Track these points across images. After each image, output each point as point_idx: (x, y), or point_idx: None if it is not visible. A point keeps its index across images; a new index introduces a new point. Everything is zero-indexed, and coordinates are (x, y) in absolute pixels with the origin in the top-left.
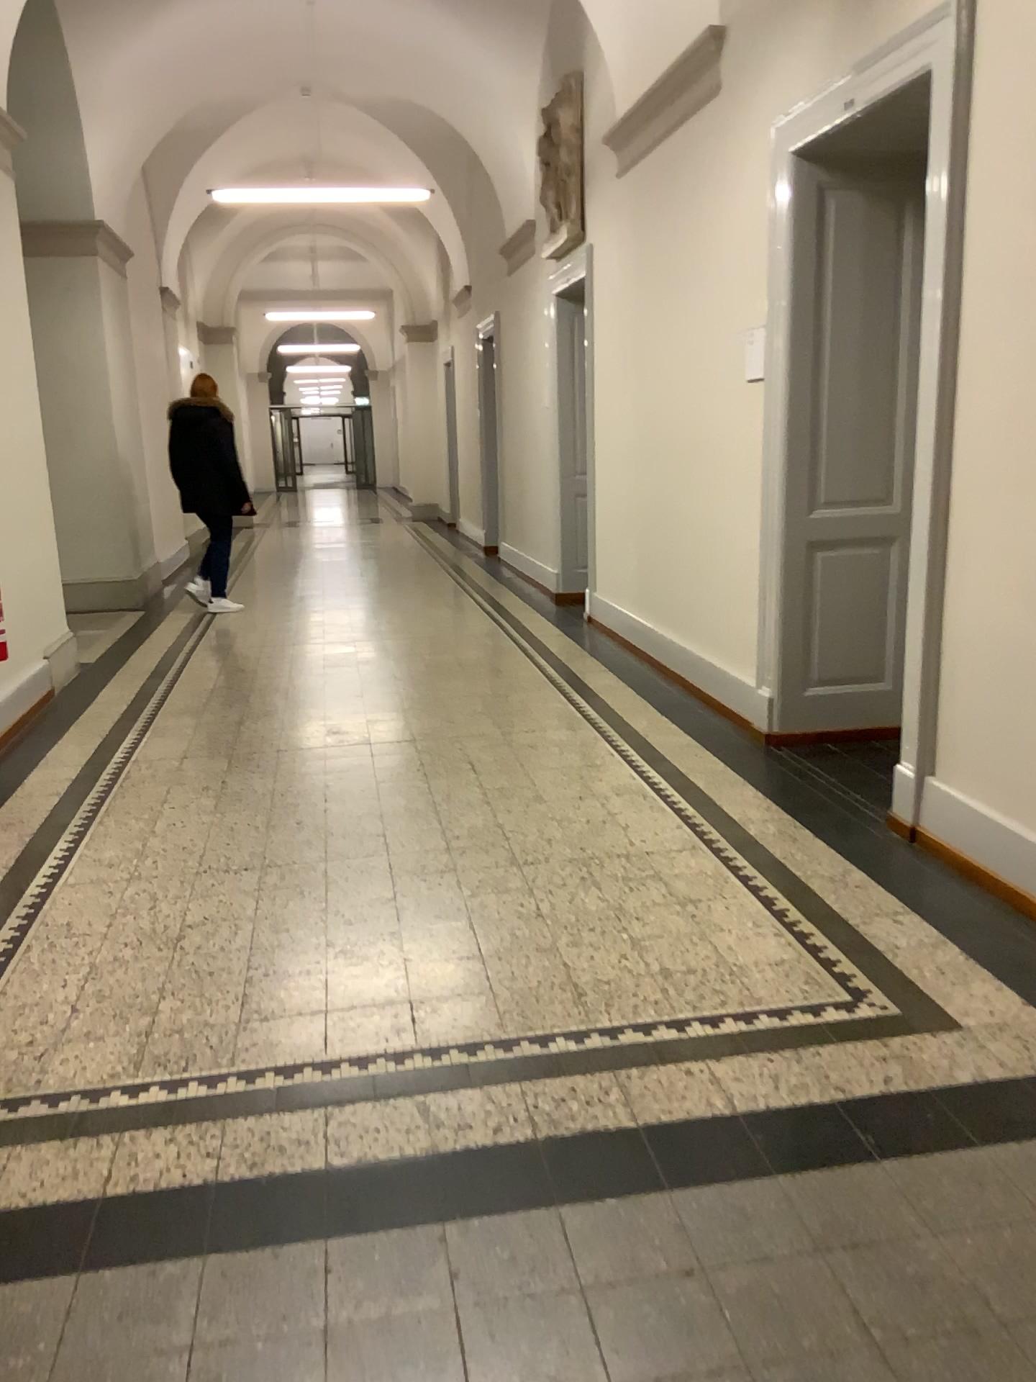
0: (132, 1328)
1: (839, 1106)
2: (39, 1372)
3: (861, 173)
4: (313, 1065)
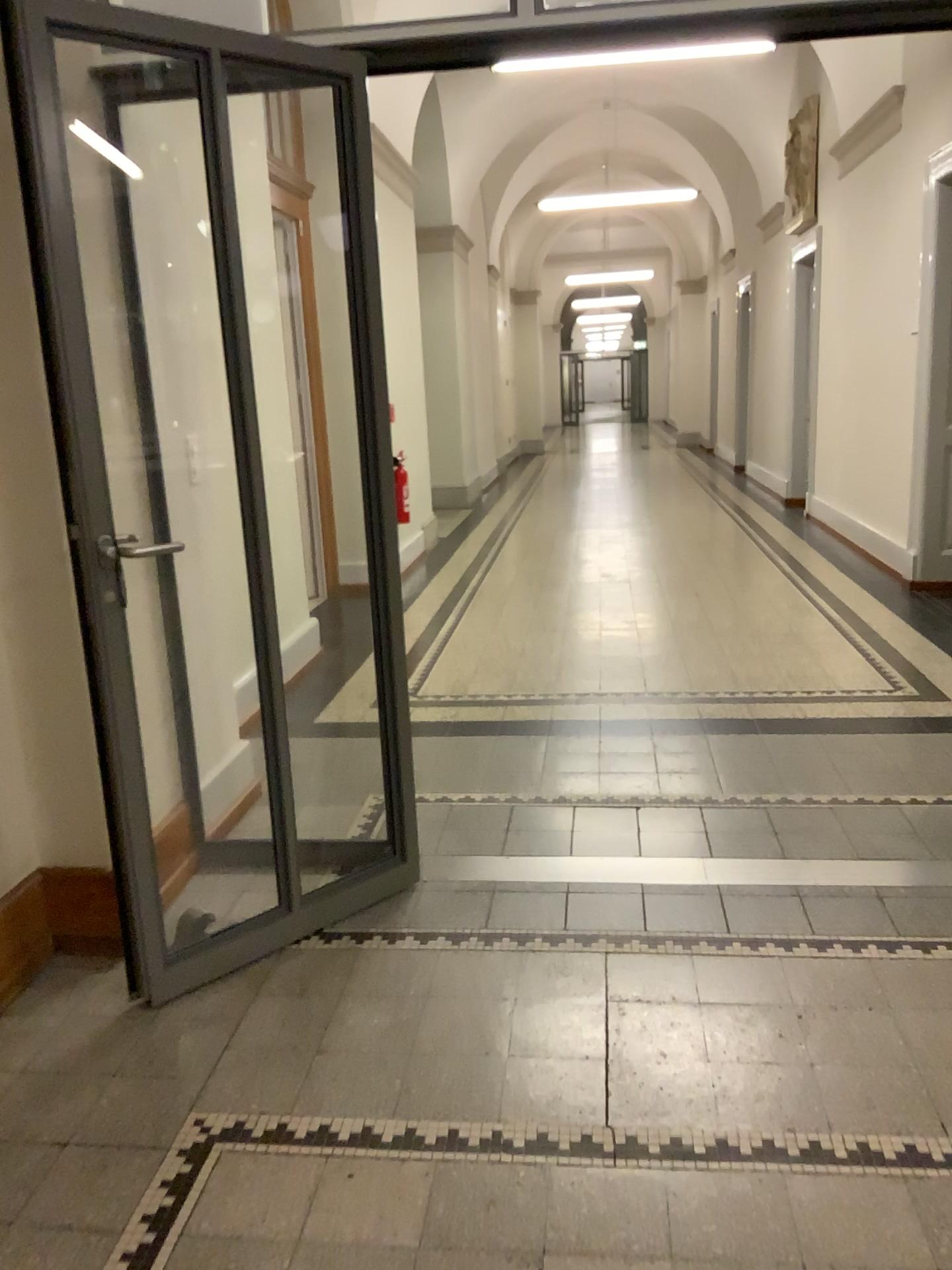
0: (523, 745)
1: (861, 717)
2: (489, 751)
3: None
4: (596, 692)
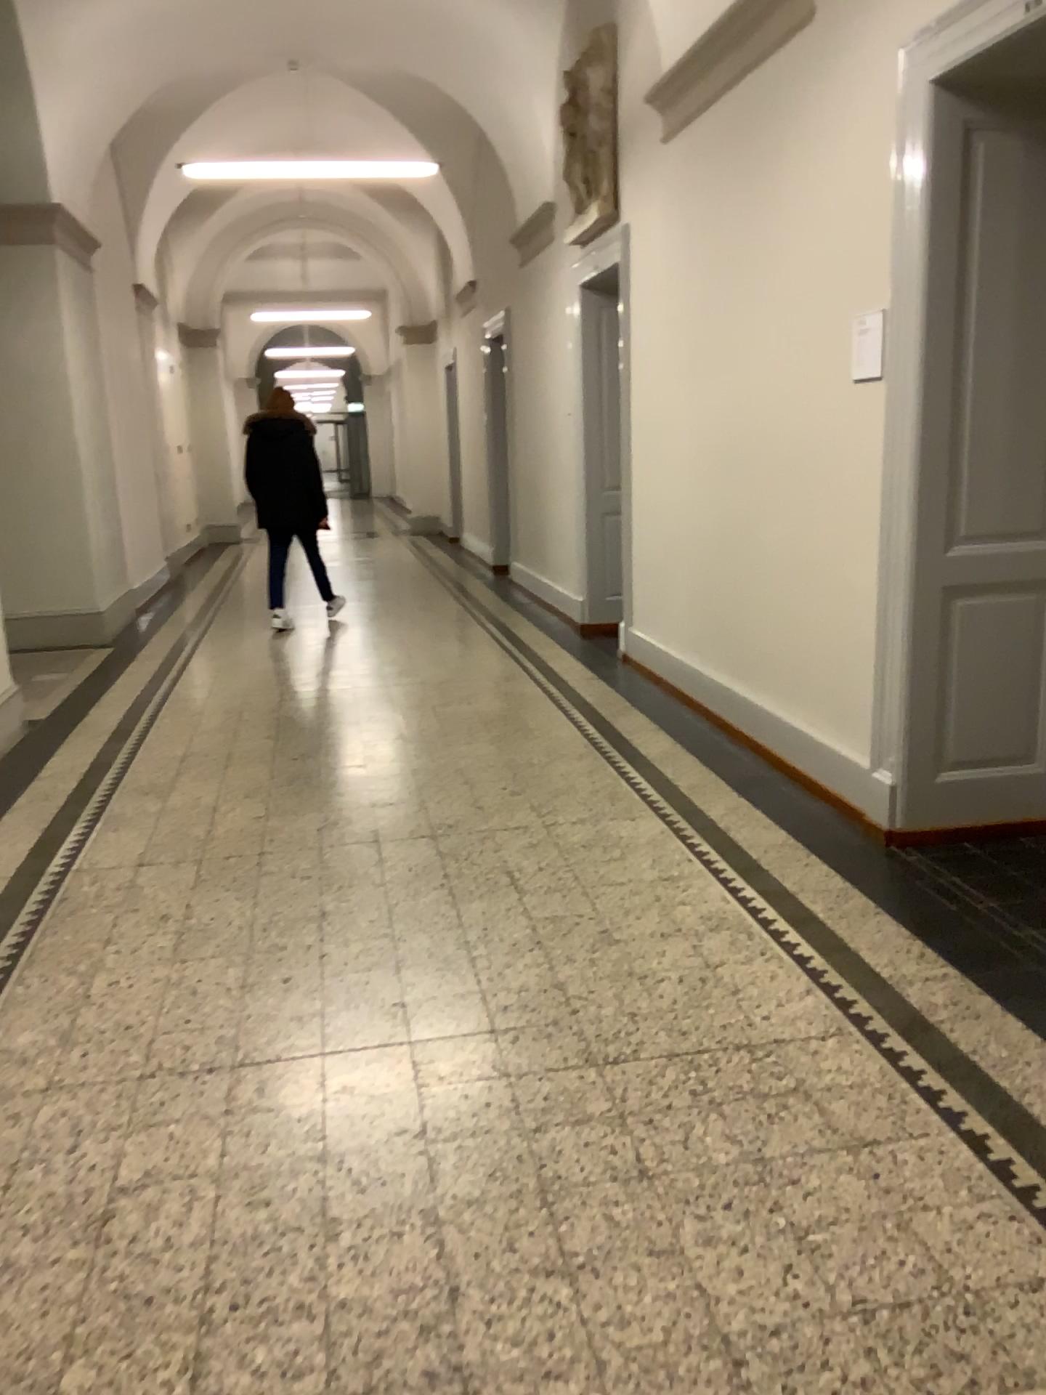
0: None
1: None
2: None
3: (1021, 107)
4: None
